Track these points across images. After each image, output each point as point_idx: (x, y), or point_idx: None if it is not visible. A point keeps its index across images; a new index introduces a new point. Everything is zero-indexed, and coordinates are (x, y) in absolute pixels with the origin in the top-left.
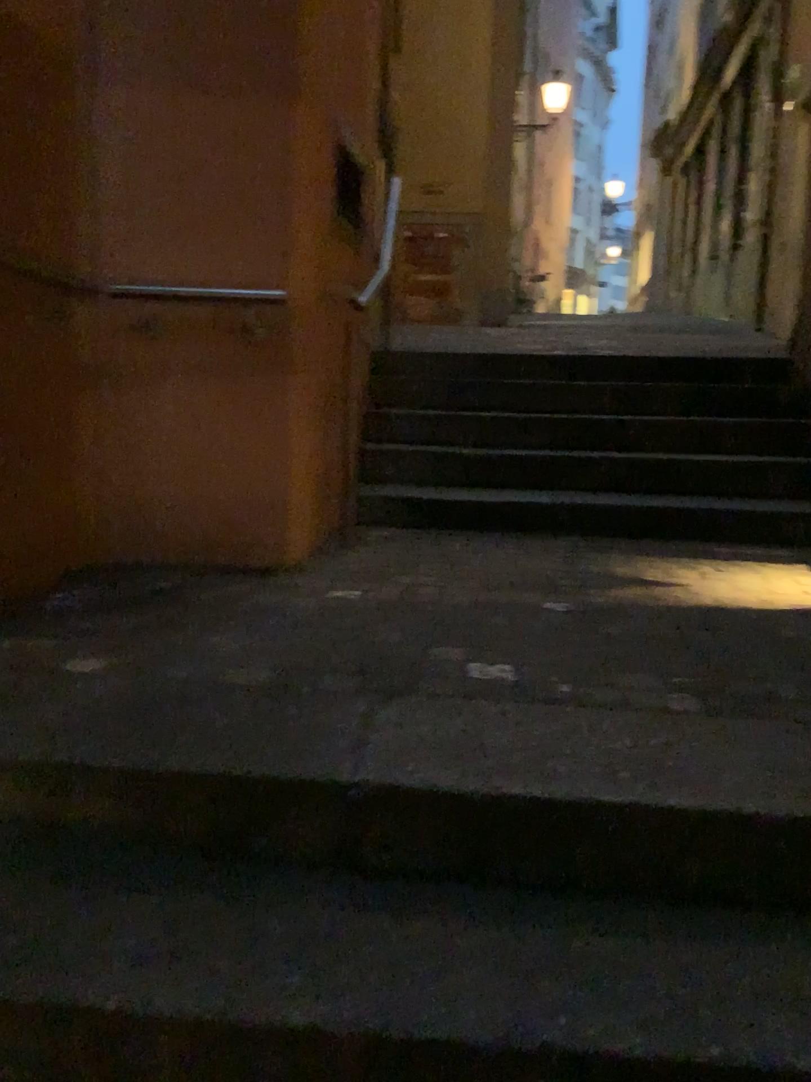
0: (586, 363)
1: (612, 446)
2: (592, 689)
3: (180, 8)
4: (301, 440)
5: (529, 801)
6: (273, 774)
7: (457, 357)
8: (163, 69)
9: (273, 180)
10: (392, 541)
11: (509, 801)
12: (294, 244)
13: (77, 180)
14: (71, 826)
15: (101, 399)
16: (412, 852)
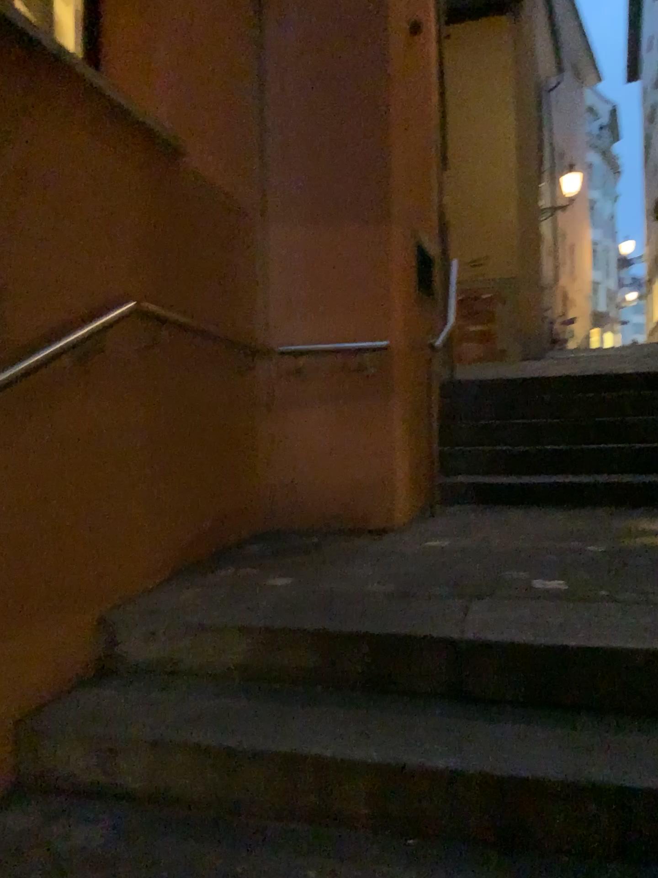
0: (608, 380)
1: (633, 439)
2: (624, 591)
3: (316, 171)
4: (402, 440)
5: (581, 647)
6: (412, 632)
7: (507, 382)
8: (306, 209)
9: (378, 270)
10: (468, 512)
11: (568, 647)
12: (392, 309)
13: (254, 282)
14: (287, 667)
15: (270, 419)
16: (505, 682)
